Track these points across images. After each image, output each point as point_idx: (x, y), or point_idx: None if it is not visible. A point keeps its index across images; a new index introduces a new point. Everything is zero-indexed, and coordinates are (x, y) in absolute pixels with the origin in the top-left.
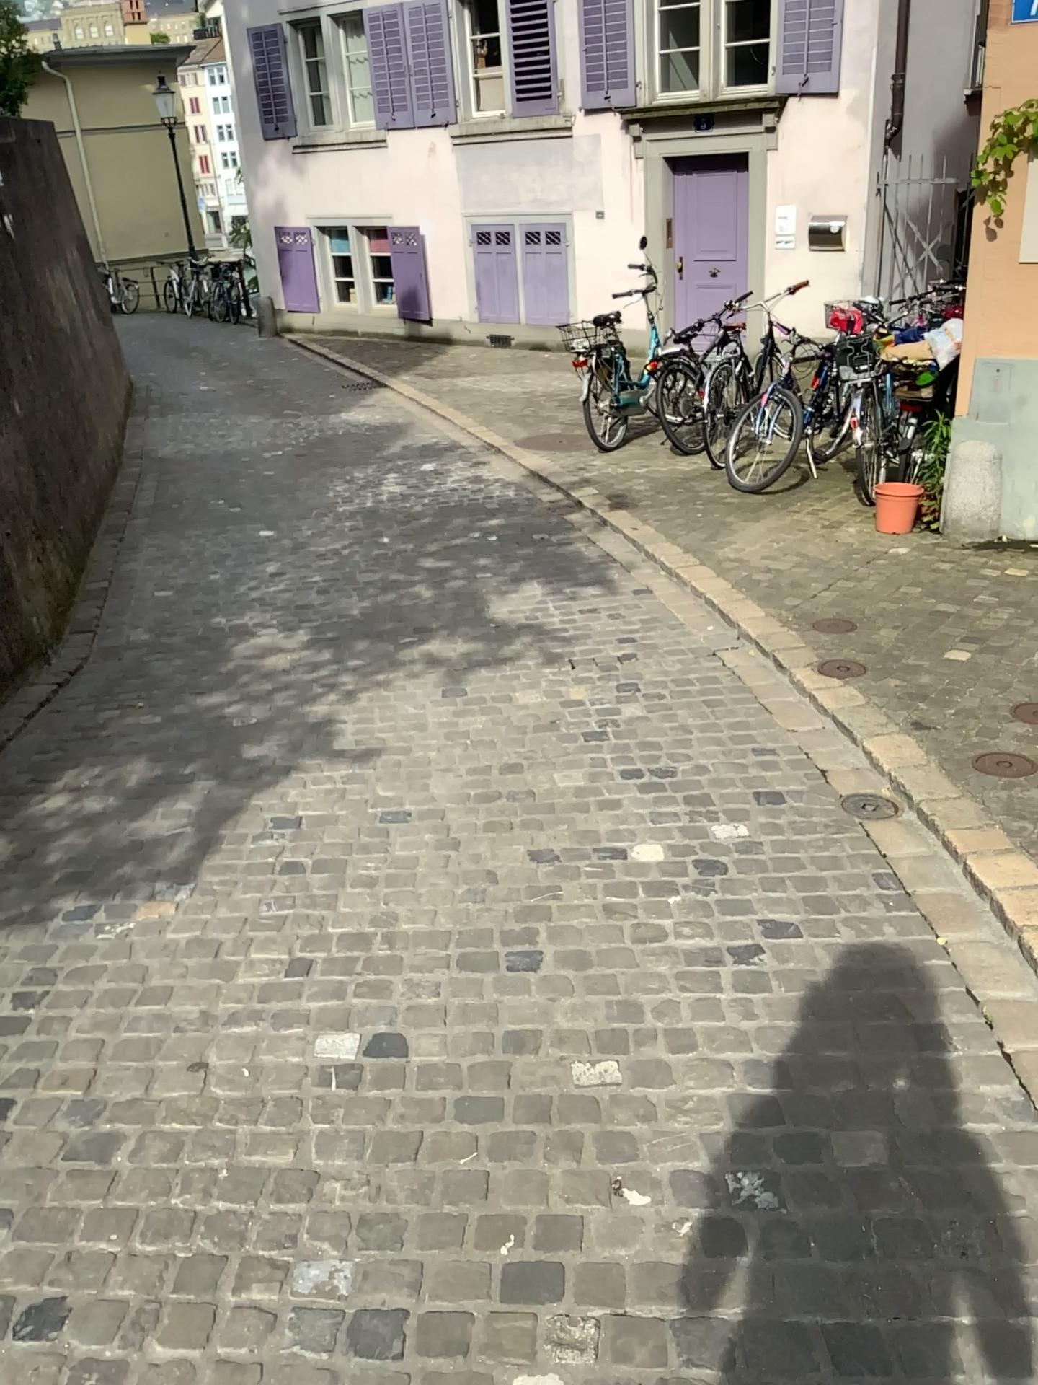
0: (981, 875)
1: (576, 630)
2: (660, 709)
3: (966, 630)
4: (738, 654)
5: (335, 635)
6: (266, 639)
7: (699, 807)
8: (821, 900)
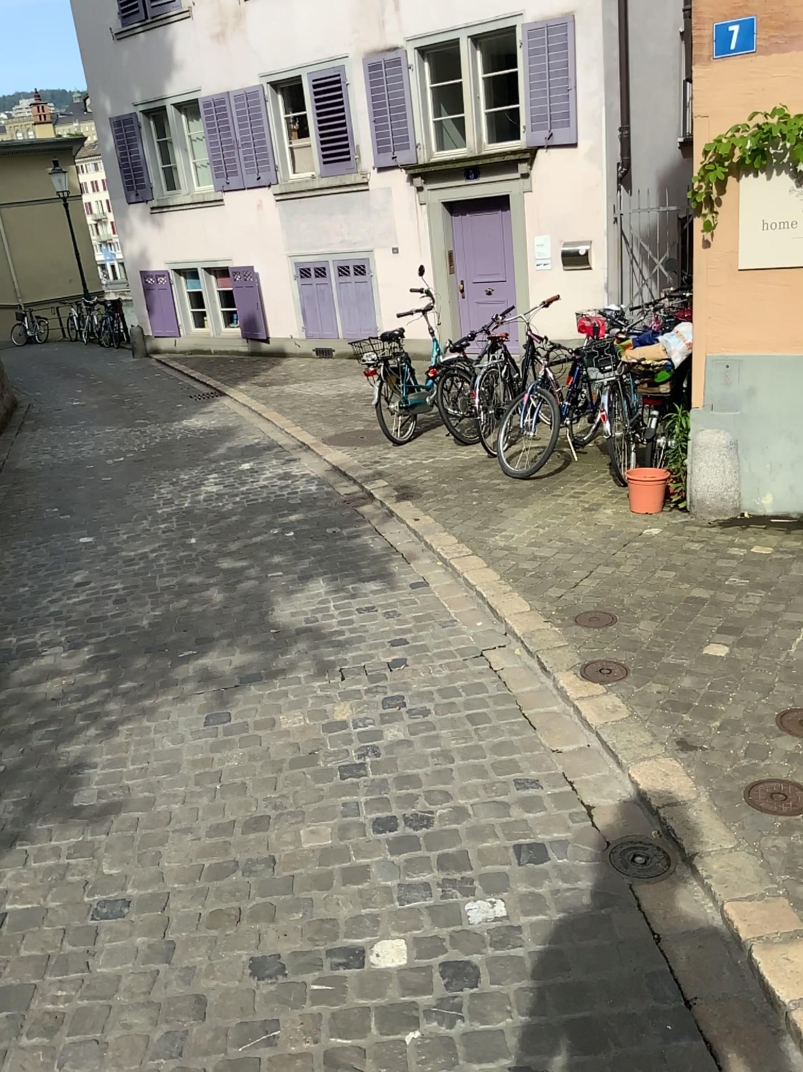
0: (769, 972)
1: (348, 636)
2: (419, 732)
3: (721, 622)
4: (502, 659)
5: (115, 652)
6: (47, 661)
7: (450, 873)
8: (584, 1023)
